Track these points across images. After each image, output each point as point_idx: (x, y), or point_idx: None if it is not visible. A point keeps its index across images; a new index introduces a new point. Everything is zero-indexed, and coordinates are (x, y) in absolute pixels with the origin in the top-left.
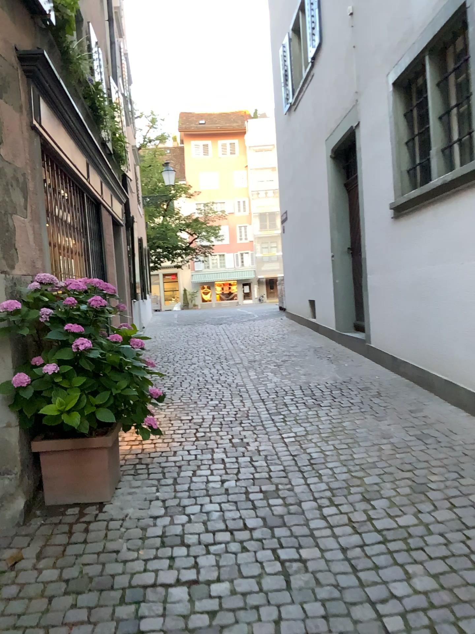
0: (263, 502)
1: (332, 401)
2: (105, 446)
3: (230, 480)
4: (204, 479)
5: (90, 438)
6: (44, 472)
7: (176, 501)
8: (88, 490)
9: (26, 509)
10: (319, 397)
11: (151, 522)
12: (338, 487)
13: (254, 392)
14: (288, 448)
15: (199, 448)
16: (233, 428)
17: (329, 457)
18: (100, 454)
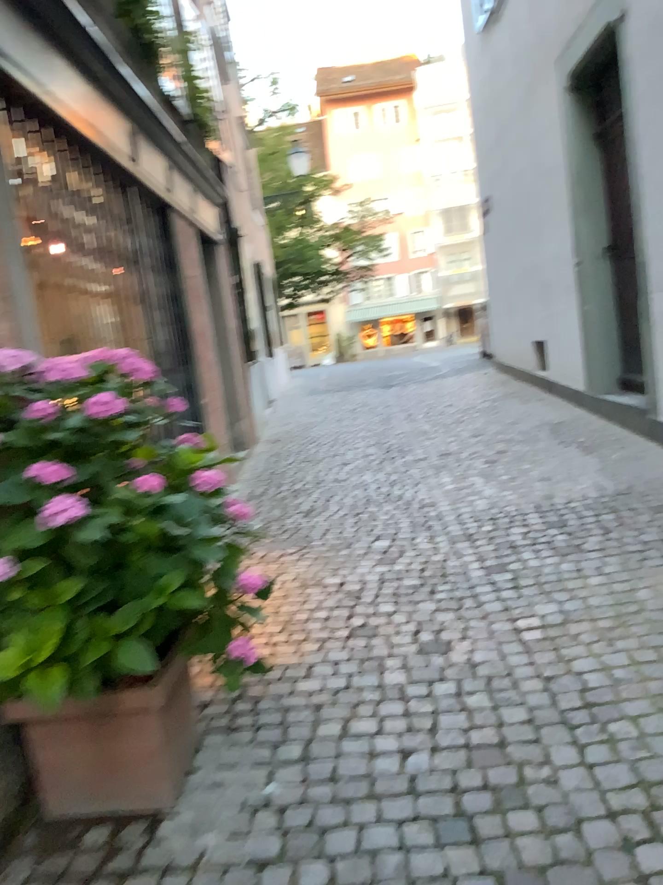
0: (494, 822)
1: (602, 539)
2: (152, 703)
3: (418, 748)
4: (365, 746)
5: (120, 688)
6: (35, 759)
7: (306, 815)
8: (125, 792)
9: (1, 839)
10: (574, 528)
11: (250, 882)
12: (659, 779)
13: (454, 520)
14: (532, 659)
15: (355, 658)
16: (419, 606)
17: (621, 685)
18: (143, 719)
